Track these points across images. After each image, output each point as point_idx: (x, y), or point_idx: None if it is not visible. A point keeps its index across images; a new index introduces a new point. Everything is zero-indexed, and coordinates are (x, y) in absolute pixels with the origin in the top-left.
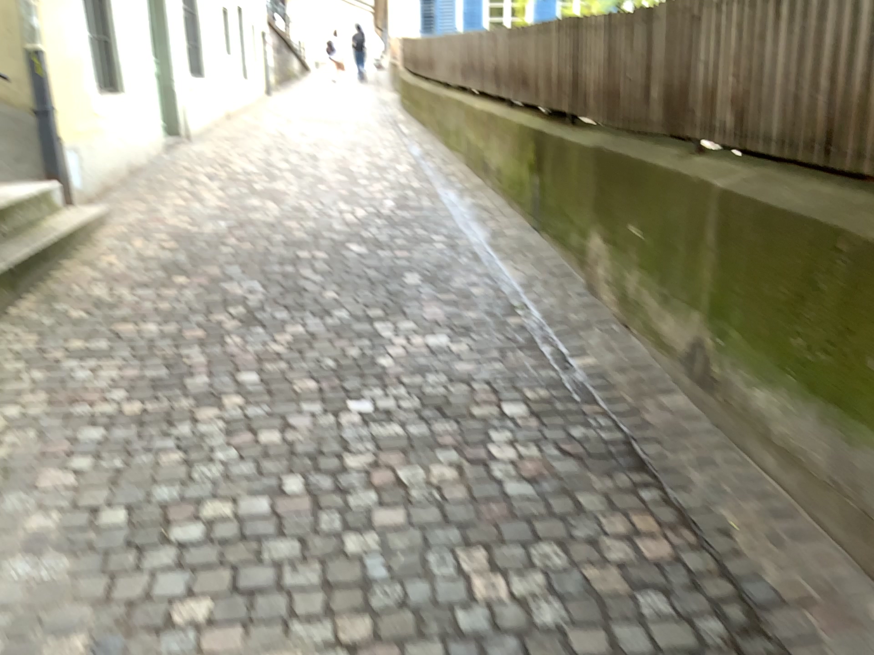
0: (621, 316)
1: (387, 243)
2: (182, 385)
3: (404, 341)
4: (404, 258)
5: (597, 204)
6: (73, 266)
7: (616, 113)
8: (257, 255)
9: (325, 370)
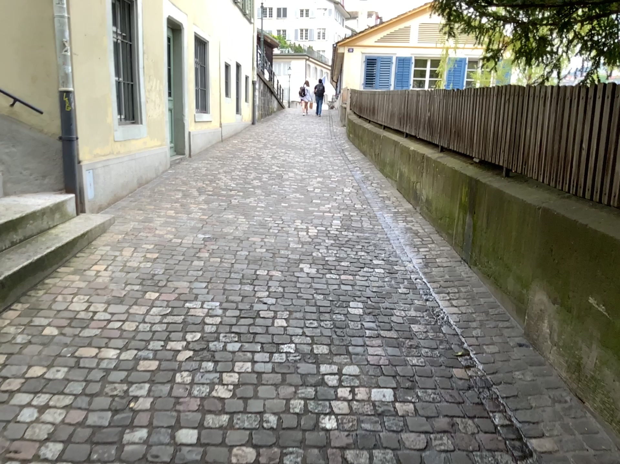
0: (572, 384)
1: (334, 267)
2: (120, 441)
3: (349, 394)
4: (349, 284)
5: (541, 261)
6: (67, 274)
7: (565, 177)
8: (222, 272)
9: (267, 431)
